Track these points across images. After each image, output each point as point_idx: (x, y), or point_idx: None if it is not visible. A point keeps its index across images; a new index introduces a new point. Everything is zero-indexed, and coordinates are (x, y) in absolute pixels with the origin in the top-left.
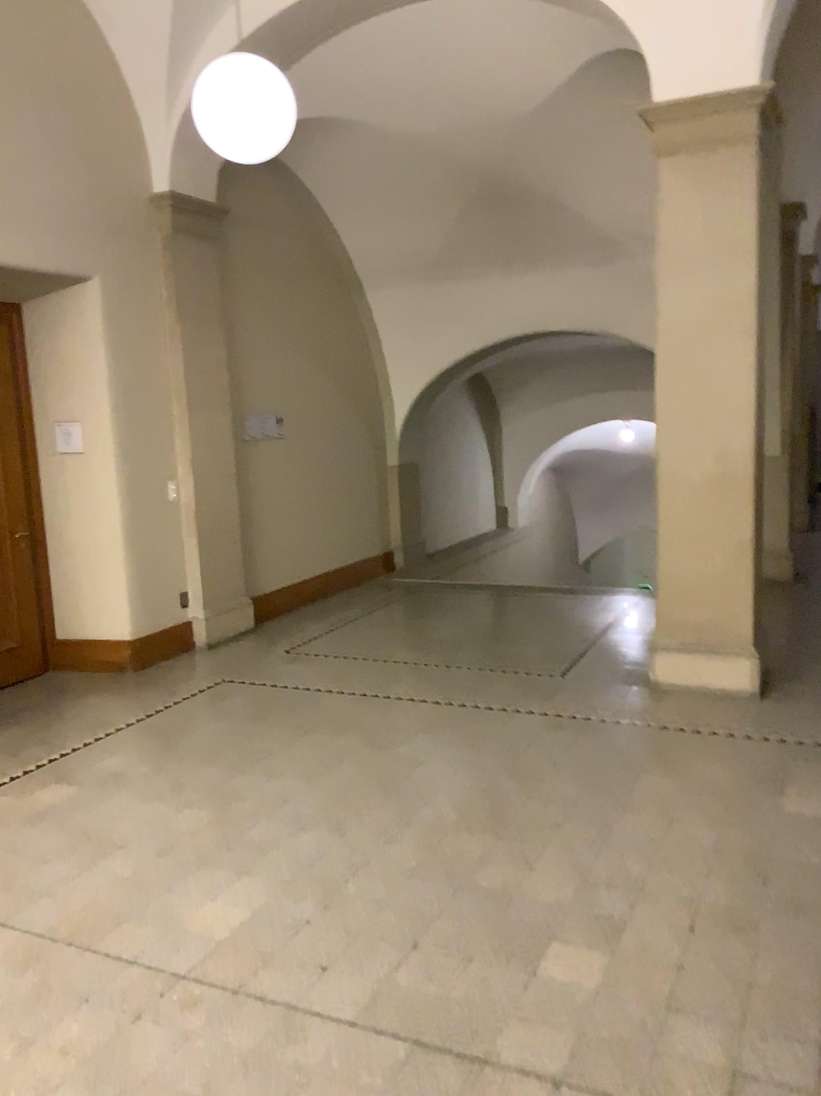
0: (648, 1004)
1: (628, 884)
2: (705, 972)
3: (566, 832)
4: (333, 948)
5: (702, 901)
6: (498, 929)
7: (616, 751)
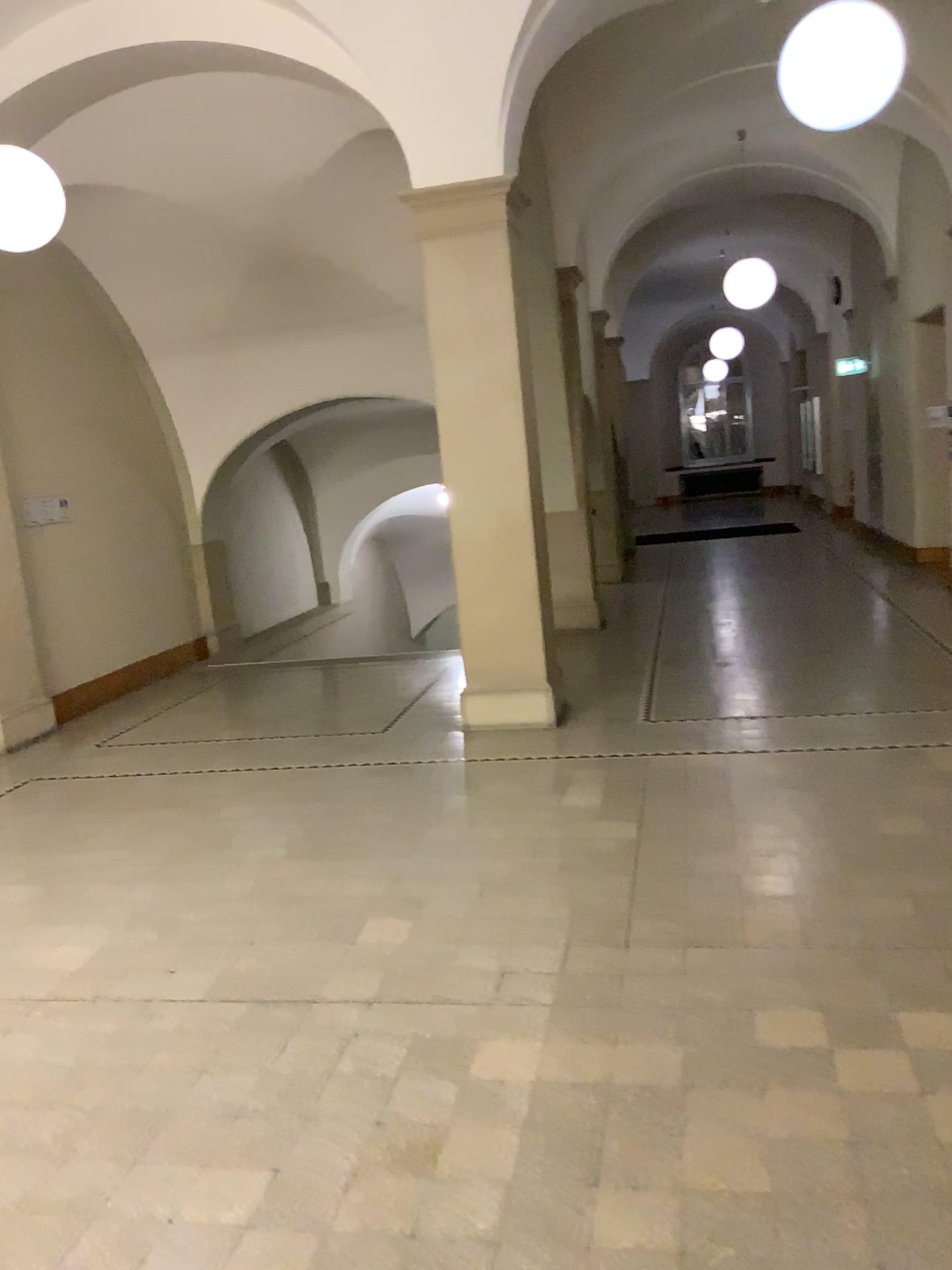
0: (440, 943)
1: (431, 873)
2: (486, 917)
3: (380, 846)
4: (179, 955)
5: (489, 875)
6: (322, 919)
7: (427, 783)
